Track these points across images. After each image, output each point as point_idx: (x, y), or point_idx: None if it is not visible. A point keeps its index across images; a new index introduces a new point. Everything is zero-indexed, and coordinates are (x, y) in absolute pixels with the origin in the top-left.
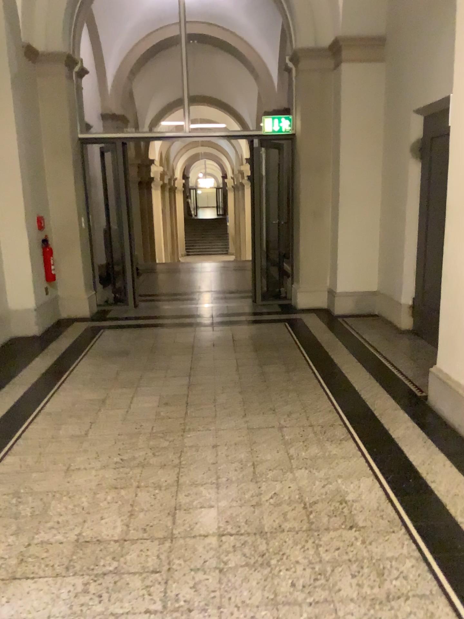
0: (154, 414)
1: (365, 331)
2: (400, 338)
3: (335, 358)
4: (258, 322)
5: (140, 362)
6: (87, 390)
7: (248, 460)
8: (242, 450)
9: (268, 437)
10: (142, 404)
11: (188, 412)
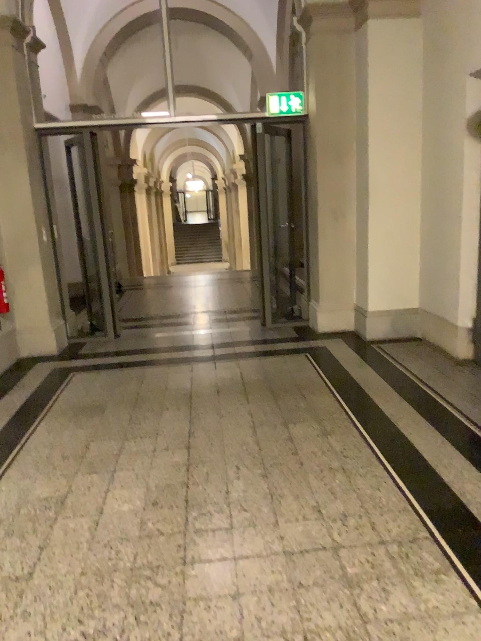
0: (139, 524)
1: (412, 363)
2: (459, 370)
3: (384, 408)
4: (272, 354)
5: (120, 426)
6: (43, 479)
7: (294, 627)
8: (283, 601)
9: (320, 570)
10: (121, 504)
11: (191, 518)
